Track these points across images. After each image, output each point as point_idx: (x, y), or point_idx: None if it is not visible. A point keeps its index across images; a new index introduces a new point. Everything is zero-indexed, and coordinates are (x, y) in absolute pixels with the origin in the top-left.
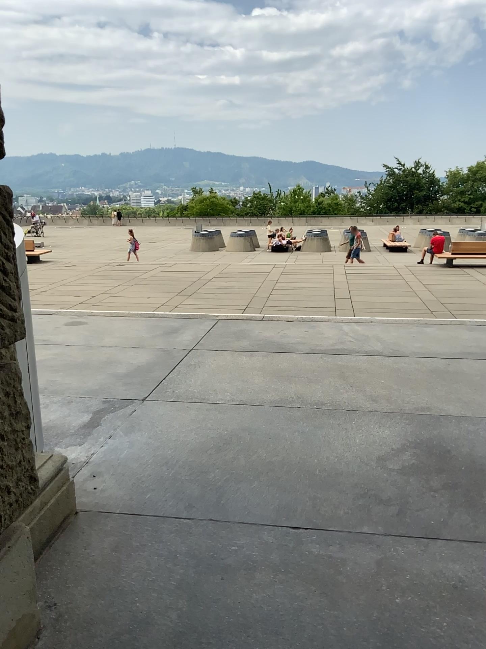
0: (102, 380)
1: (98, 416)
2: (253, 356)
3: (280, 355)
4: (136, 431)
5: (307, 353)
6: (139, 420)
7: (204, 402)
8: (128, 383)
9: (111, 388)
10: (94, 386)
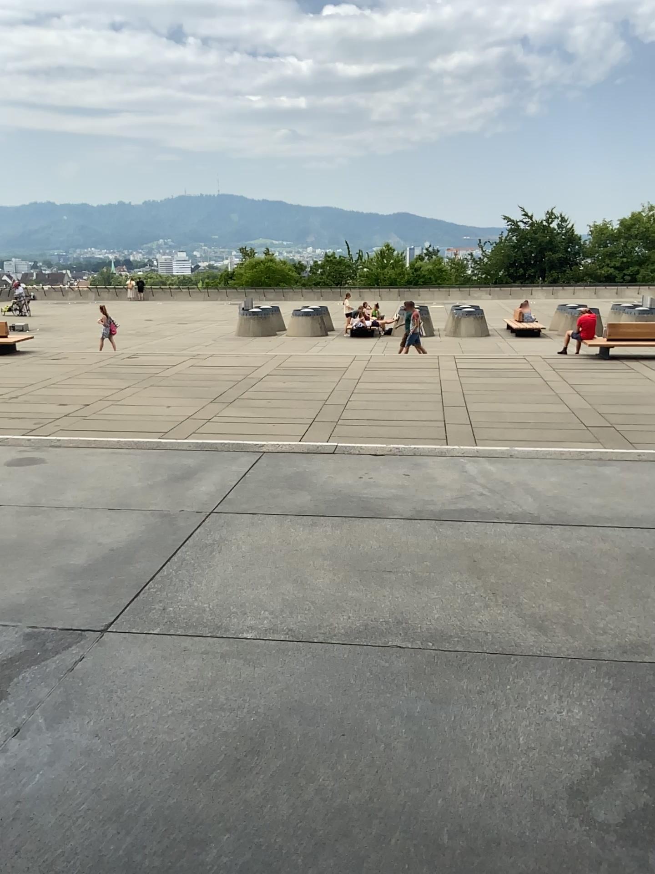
0: (42, 586)
1: (9, 680)
2: (322, 529)
3: (368, 525)
4: (74, 721)
5: (414, 520)
6: (89, 688)
7: (225, 637)
8: (89, 592)
9: (53, 604)
10: (22, 600)
